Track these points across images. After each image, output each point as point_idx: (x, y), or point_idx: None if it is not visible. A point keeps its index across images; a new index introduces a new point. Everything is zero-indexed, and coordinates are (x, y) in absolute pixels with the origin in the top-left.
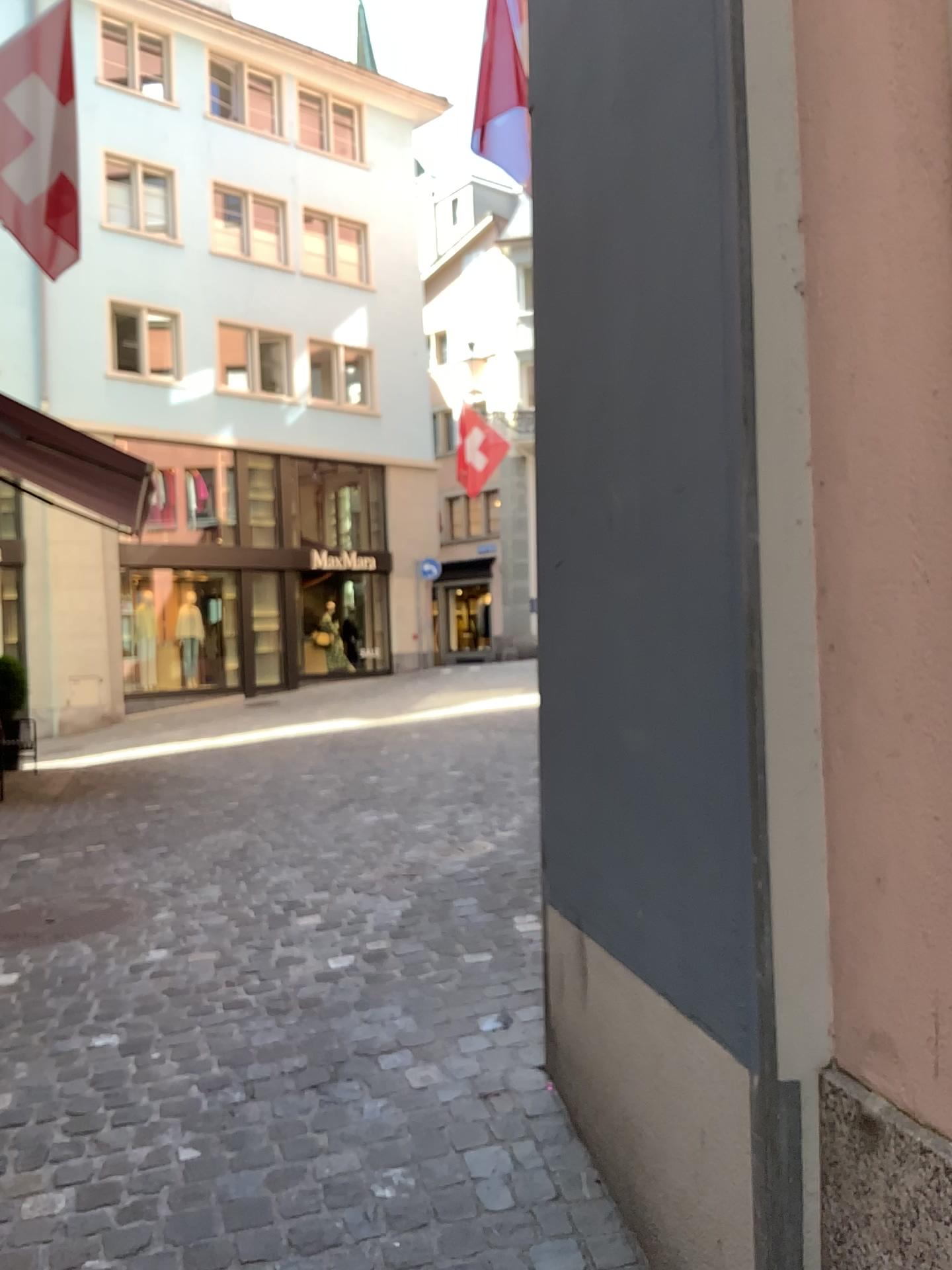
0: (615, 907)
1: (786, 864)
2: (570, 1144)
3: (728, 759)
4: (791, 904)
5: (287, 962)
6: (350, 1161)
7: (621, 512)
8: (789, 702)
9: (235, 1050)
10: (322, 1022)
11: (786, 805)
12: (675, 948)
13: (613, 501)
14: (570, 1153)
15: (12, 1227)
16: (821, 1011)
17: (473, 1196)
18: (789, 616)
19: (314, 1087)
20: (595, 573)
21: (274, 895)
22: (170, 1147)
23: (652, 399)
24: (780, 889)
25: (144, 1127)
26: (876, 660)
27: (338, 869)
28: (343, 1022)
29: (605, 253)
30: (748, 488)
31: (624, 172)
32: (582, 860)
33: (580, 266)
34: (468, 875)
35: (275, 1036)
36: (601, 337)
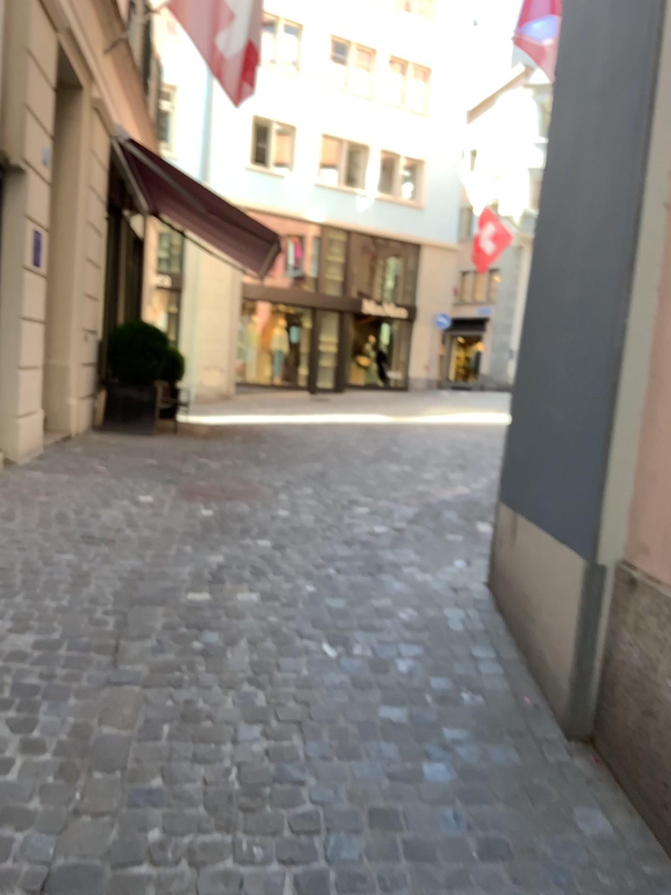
0: (535, 497)
1: (616, 471)
2: (496, 614)
3: (598, 422)
4: (615, 489)
5: (353, 525)
6: (388, 603)
7: (568, 302)
8: (629, 399)
9: (329, 555)
10: (373, 550)
11: (620, 445)
12: (561, 512)
13: (565, 296)
14: (496, 618)
15: (235, 601)
16: (622, 538)
17: (446, 624)
18: (635, 360)
19: (370, 574)
20: (550, 331)
21: (343, 495)
22: (302, 585)
23: (590, 248)
24: (611, 482)
25: (288, 577)
26: (669, 382)
27: (379, 488)
28: (384, 552)
29: (579, 167)
30: (625, 298)
31: (595, 127)
32: (522, 476)
33: (566, 170)
34: (454, 500)
35: (349, 553)
36: (571, 210)
